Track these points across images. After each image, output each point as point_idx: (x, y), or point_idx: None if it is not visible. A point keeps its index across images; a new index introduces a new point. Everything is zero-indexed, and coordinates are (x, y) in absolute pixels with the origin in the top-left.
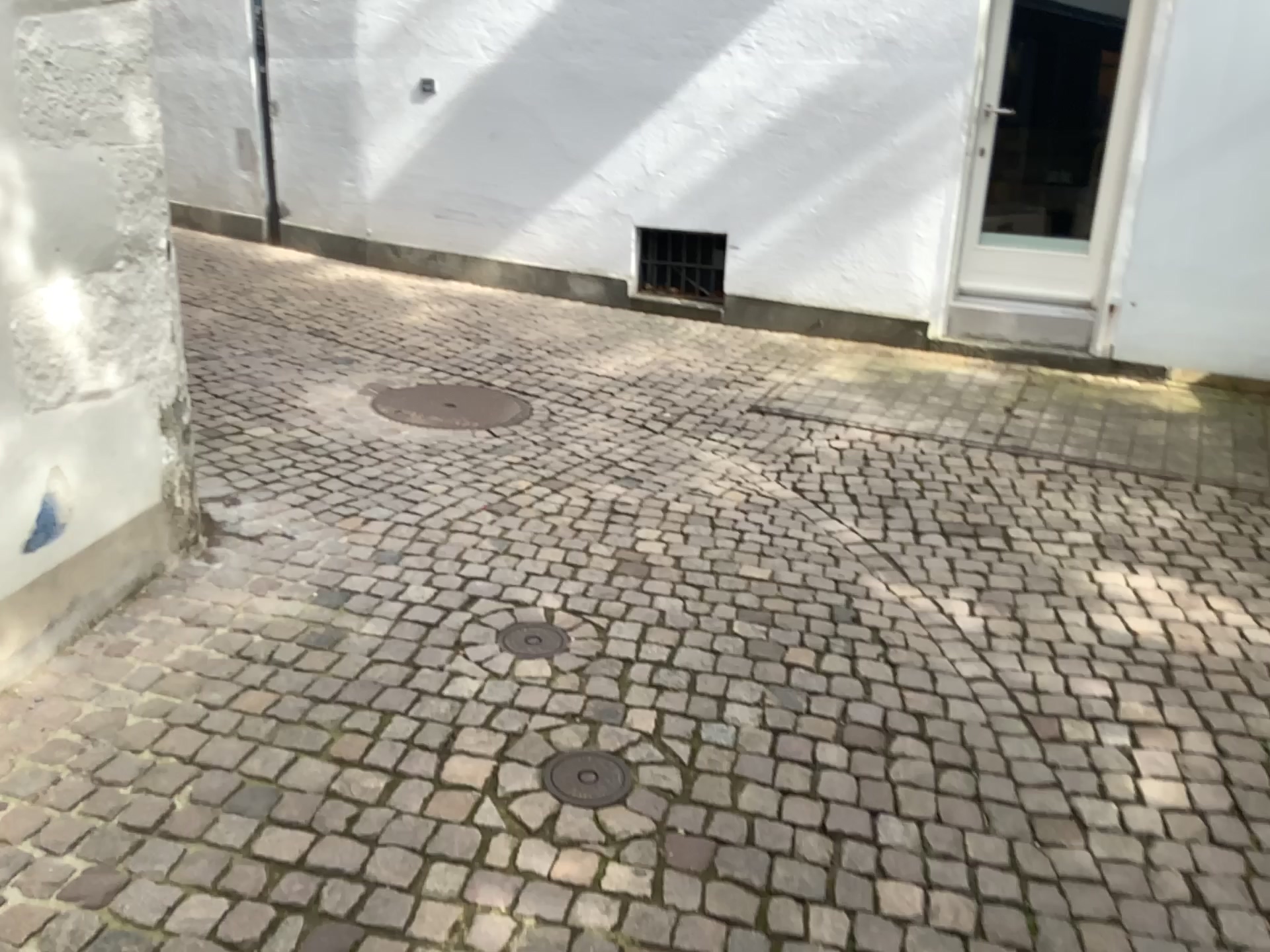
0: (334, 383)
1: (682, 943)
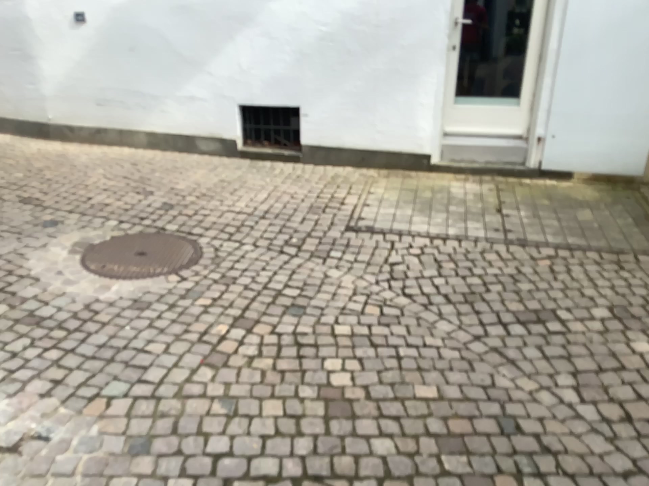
0: (48, 244)
1: None
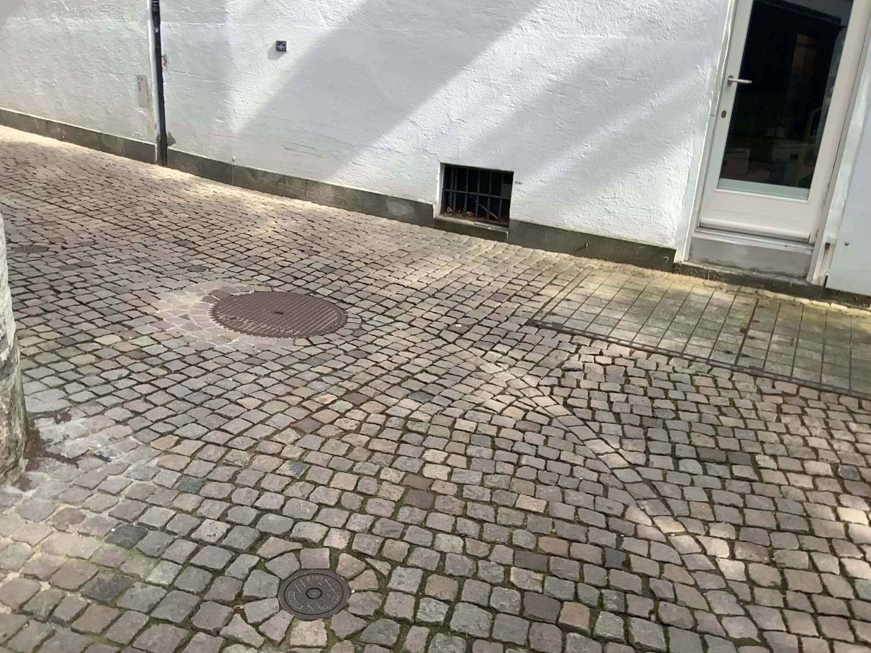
0: (187, 288)
1: None
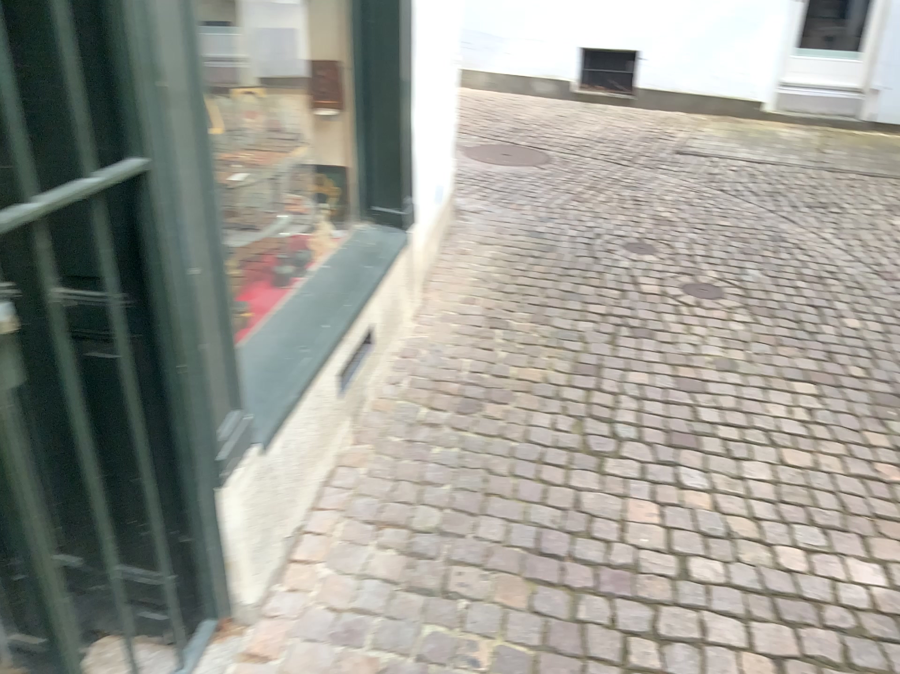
0: None
1: (775, 335)
